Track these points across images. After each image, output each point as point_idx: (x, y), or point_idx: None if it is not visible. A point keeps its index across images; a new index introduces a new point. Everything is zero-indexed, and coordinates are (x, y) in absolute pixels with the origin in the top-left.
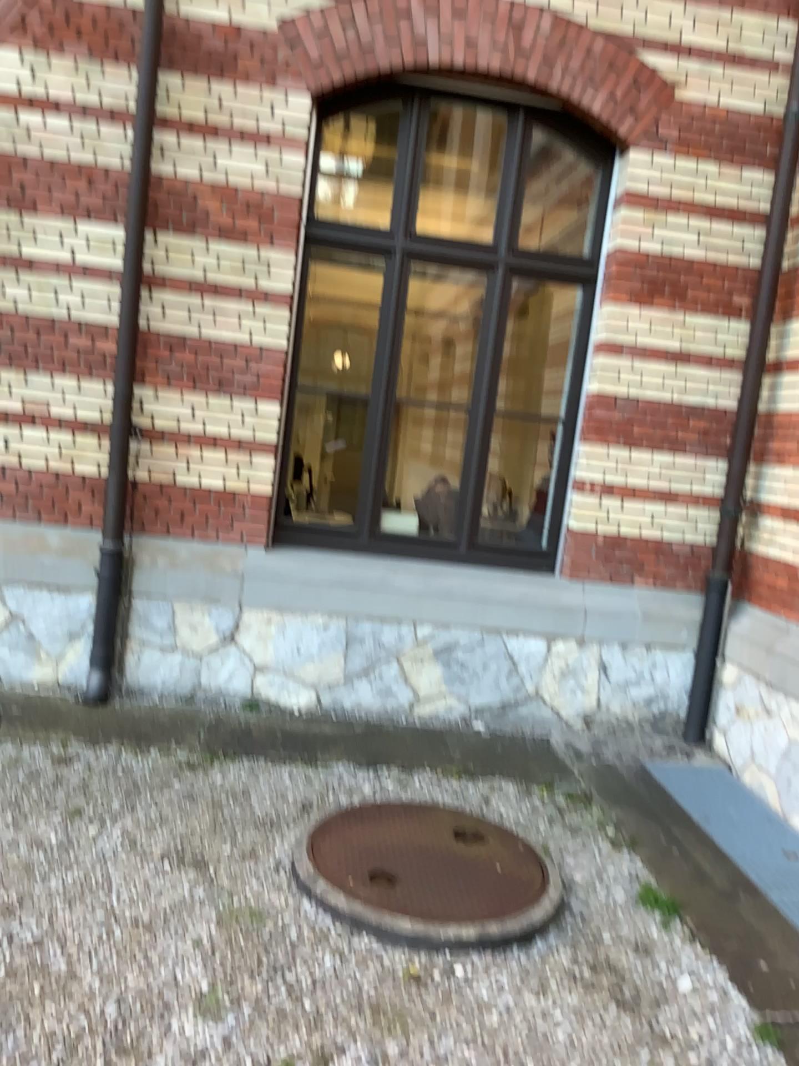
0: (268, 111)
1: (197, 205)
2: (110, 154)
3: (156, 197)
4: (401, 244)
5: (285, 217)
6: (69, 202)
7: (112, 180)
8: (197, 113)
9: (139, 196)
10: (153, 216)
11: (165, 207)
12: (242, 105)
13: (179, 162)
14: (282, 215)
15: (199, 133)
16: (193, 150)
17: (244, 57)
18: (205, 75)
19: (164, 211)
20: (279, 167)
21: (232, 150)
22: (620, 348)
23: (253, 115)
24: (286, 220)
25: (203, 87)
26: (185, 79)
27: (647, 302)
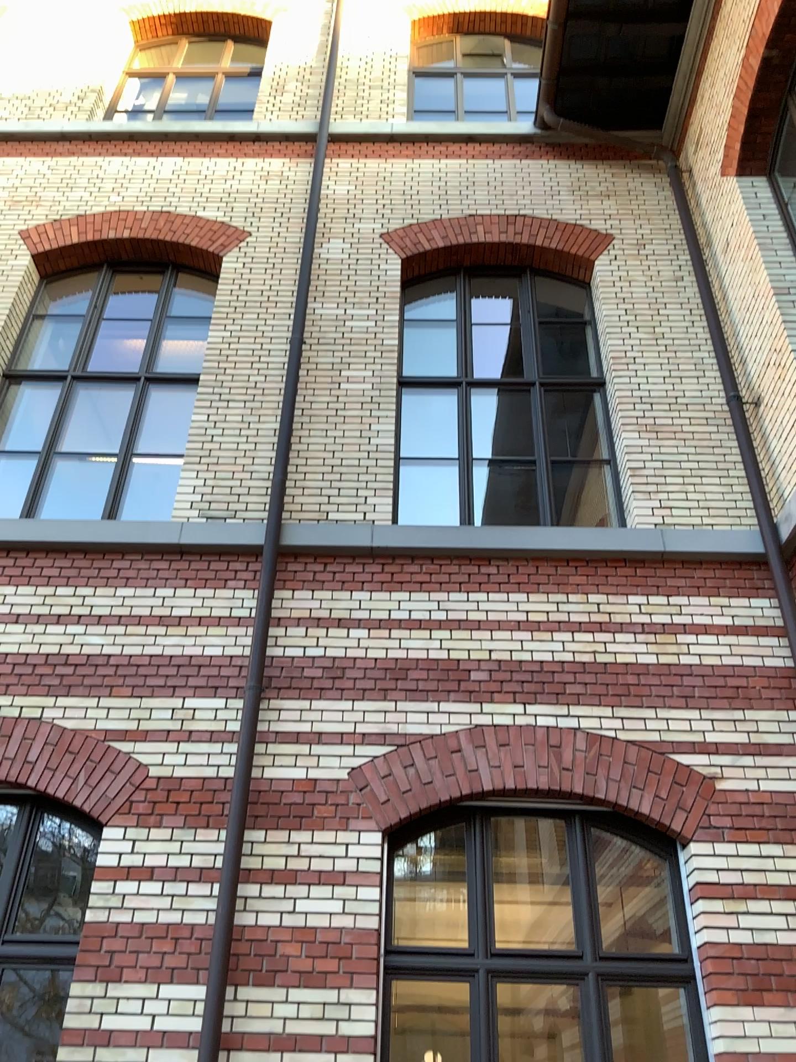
0: (342, 848)
1: (277, 948)
2: (195, 908)
3: (237, 946)
4: (483, 962)
5: (364, 950)
6: (152, 961)
7: (195, 933)
8: (278, 859)
9: (221, 947)
10: (233, 966)
11: (245, 954)
12: (319, 845)
13: (260, 907)
14: (360, 948)
15: (279, 877)
16: (273, 894)
17: (320, 804)
18: (285, 824)
19: (245, 958)
20: (355, 899)
21: (310, 889)
22: (746, 1058)
23: (328, 853)
24: (365, 952)
25: (283, 835)
26: (267, 829)
27: (758, 997)
